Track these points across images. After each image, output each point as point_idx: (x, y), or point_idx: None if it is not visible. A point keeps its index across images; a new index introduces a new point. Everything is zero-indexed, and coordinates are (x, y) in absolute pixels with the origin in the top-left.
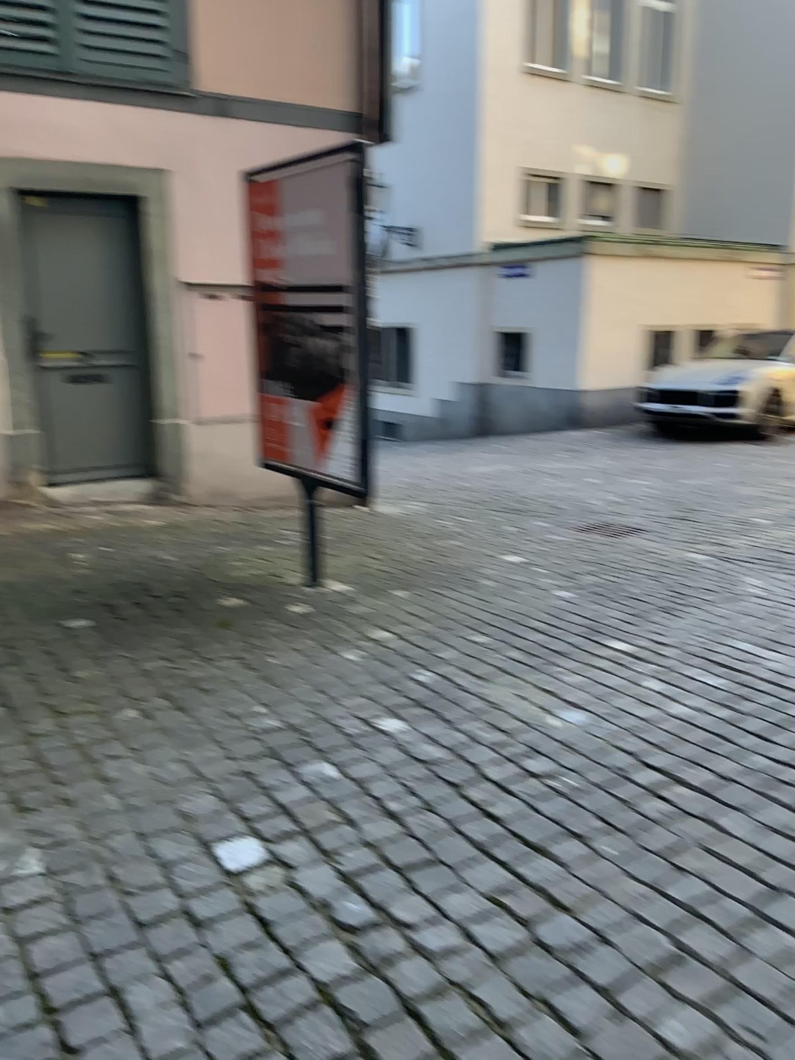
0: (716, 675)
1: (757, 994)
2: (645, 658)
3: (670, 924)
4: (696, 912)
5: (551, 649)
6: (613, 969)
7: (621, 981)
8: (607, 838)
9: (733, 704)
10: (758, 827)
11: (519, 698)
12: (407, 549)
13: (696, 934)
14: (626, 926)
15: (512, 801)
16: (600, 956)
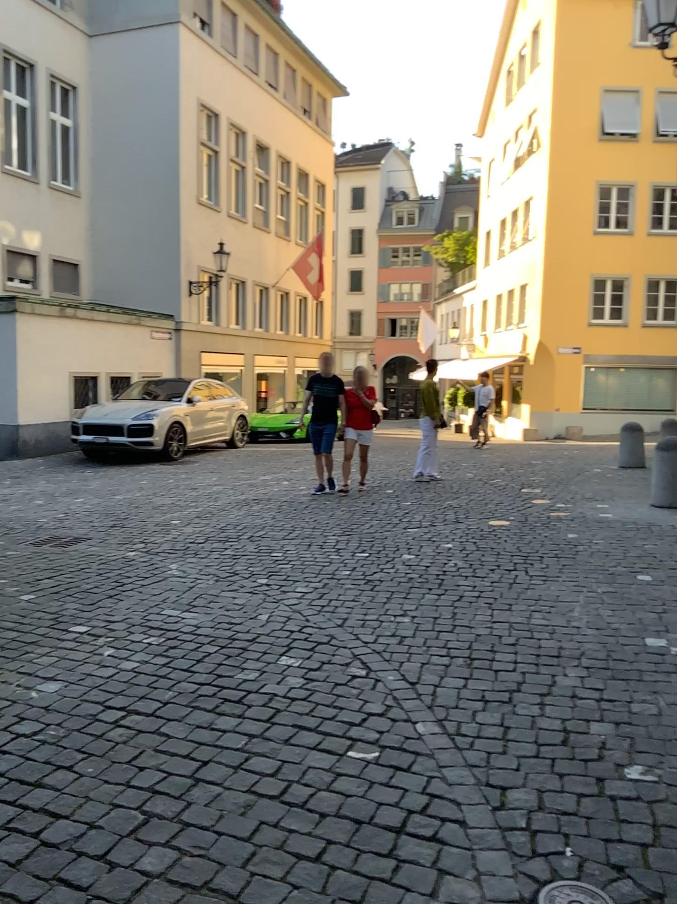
0: (153, 637)
1: (199, 823)
2: (100, 634)
3: (140, 801)
4: (157, 789)
5: (22, 642)
6: (105, 840)
7: (112, 846)
8: (88, 762)
9: (167, 654)
10: (190, 727)
11: (2, 683)
12: None
13: (158, 802)
14: (110, 813)
15: (9, 758)
16: (94, 837)
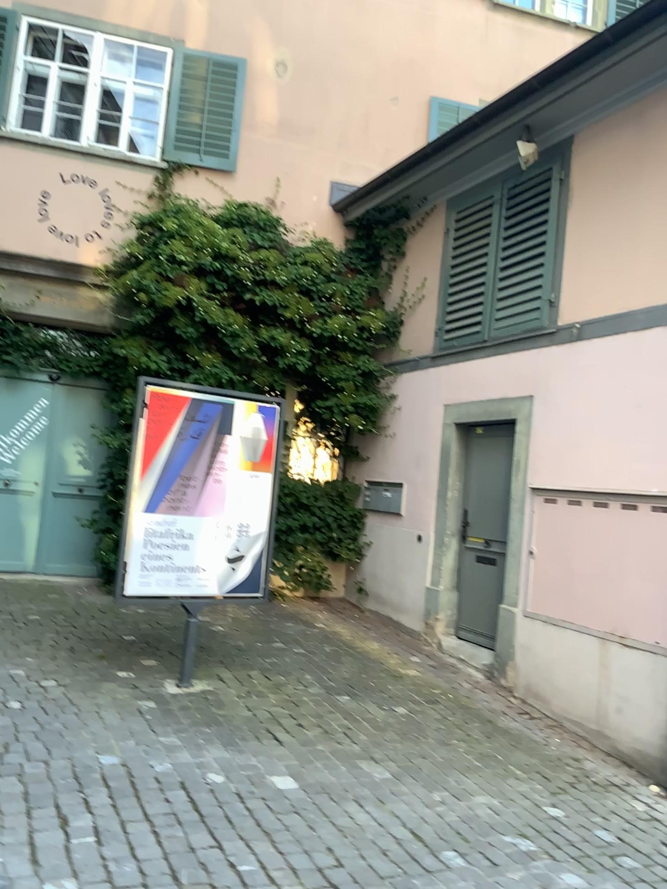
0: None
1: None
2: None
3: None
4: None
5: None
6: None
7: None
8: None
9: None
10: None
11: None
12: (290, 725)
13: None
14: None
15: None
16: None
